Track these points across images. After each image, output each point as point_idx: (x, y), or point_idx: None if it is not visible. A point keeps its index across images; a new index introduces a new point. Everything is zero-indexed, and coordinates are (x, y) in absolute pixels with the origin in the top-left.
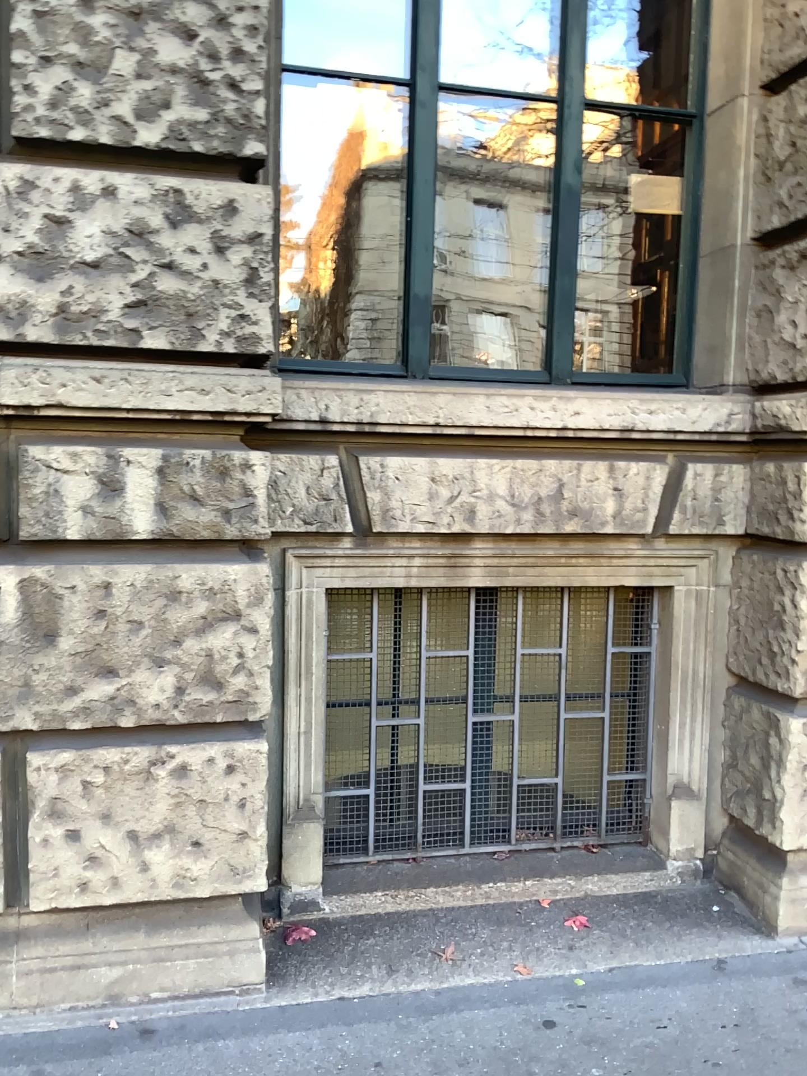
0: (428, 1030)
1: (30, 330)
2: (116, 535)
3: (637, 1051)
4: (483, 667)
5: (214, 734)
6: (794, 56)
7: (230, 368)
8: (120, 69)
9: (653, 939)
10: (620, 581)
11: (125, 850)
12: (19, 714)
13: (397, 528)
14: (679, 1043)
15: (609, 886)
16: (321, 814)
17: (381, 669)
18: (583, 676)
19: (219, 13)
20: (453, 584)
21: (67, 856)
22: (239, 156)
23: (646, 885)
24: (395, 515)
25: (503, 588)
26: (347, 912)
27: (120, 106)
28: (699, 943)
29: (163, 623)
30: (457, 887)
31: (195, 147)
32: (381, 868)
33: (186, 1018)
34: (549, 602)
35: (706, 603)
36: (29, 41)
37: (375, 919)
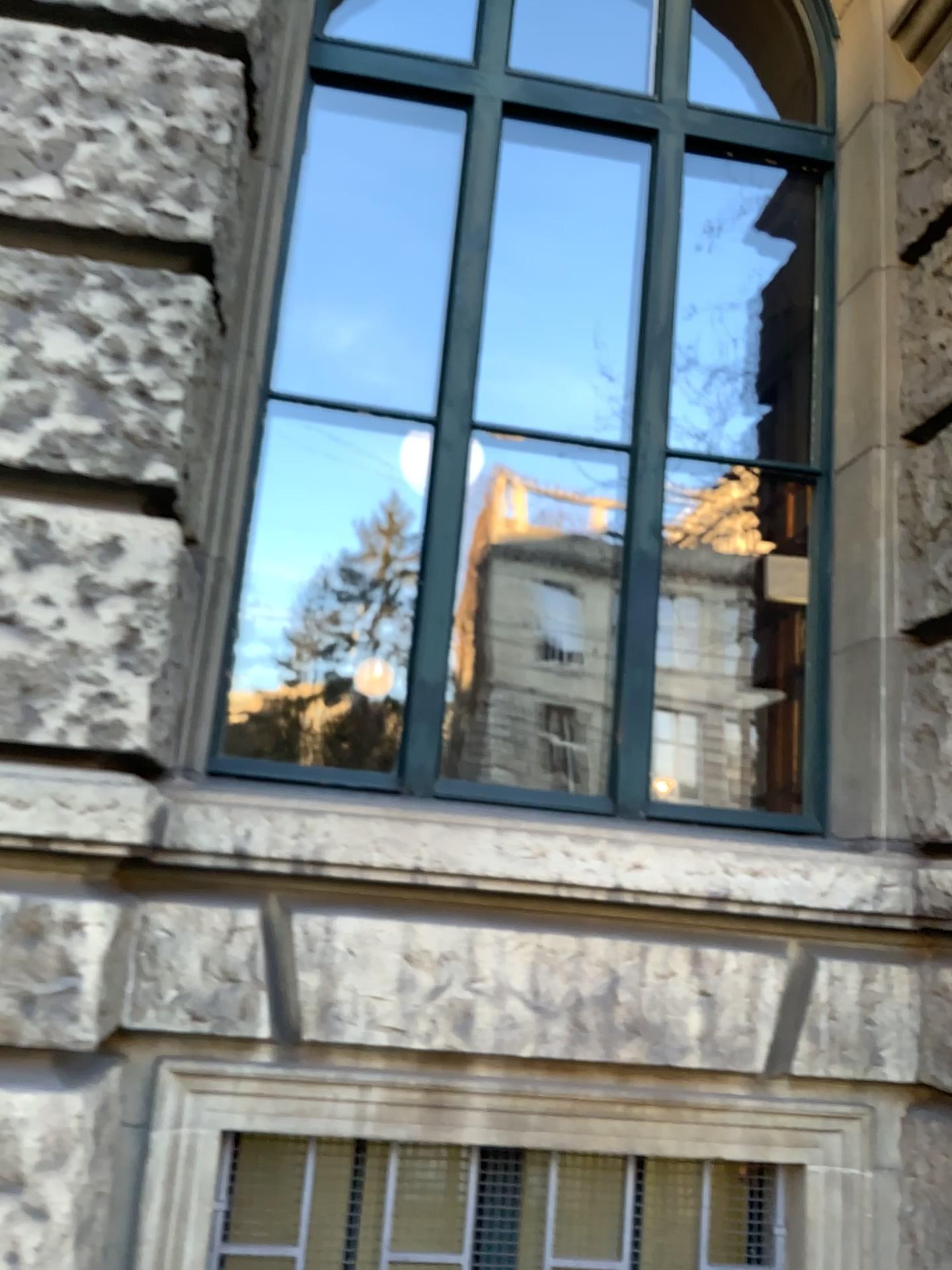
0: None
1: None
2: None
3: None
4: None
5: None
6: (942, 394)
7: (72, 769)
8: None
9: None
10: (712, 1153)
11: None
12: None
13: (344, 1036)
14: None
15: None
16: None
17: None
18: None
19: (135, 304)
20: (436, 1135)
21: None
22: (135, 477)
23: None
24: (342, 1014)
25: (524, 1147)
26: None
27: None
28: None
29: None
30: None
31: (73, 463)
32: None
33: None
34: (600, 1177)
35: (862, 1203)
36: None
37: None
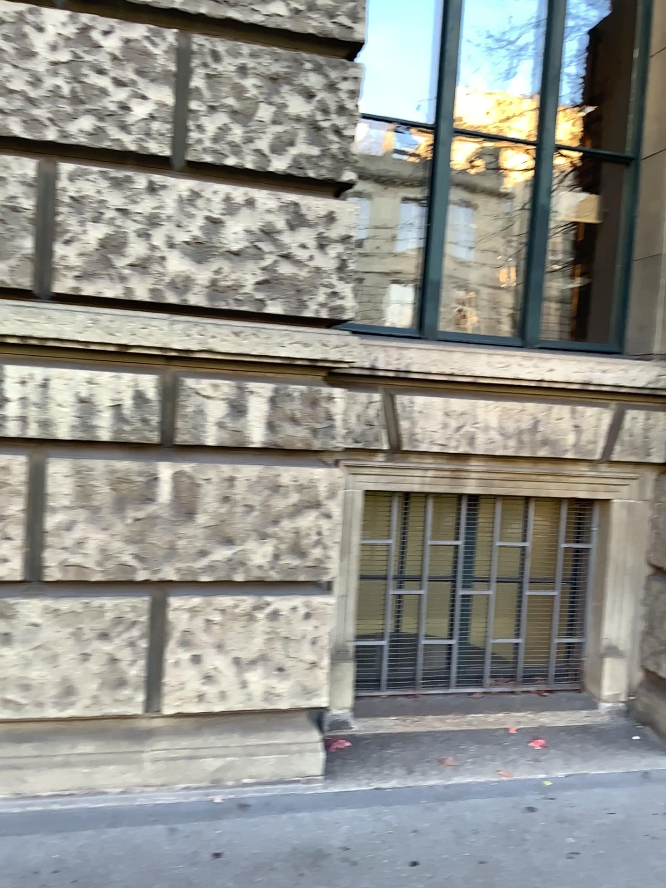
0: (446, 812)
1: (188, 295)
2: (239, 444)
3: (598, 831)
4: (470, 554)
5: (297, 591)
6: None
7: (324, 327)
8: (262, 115)
9: (597, 758)
10: (574, 495)
11: (230, 673)
12: (162, 570)
13: (419, 448)
14: (627, 827)
15: (559, 721)
16: (350, 659)
17: (397, 553)
18: (542, 564)
19: (329, 80)
20: (453, 491)
21: (190, 676)
22: (338, 179)
23: (586, 721)
24: (418, 439)
25: (488, 496)
26: (370, 732)
27: (260, 141)
28: (630, 762)
29: (267, 508)
30: (448, 717)
31: (308, 172)
32: (391, 702)
33: (270, 799)
34: (520, 508)
35: (635, 513)
36: (201, 93)
37: (391, 738)
